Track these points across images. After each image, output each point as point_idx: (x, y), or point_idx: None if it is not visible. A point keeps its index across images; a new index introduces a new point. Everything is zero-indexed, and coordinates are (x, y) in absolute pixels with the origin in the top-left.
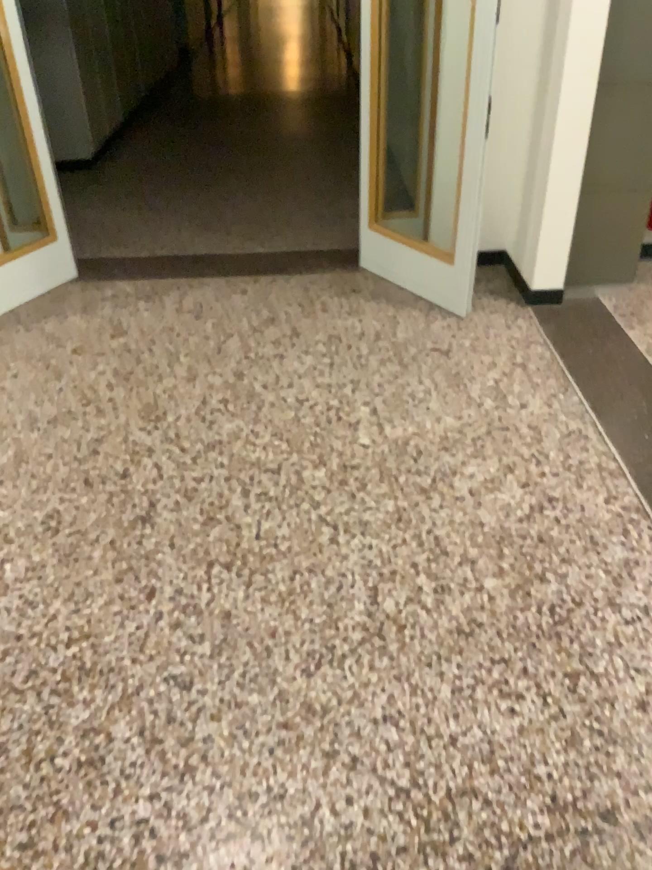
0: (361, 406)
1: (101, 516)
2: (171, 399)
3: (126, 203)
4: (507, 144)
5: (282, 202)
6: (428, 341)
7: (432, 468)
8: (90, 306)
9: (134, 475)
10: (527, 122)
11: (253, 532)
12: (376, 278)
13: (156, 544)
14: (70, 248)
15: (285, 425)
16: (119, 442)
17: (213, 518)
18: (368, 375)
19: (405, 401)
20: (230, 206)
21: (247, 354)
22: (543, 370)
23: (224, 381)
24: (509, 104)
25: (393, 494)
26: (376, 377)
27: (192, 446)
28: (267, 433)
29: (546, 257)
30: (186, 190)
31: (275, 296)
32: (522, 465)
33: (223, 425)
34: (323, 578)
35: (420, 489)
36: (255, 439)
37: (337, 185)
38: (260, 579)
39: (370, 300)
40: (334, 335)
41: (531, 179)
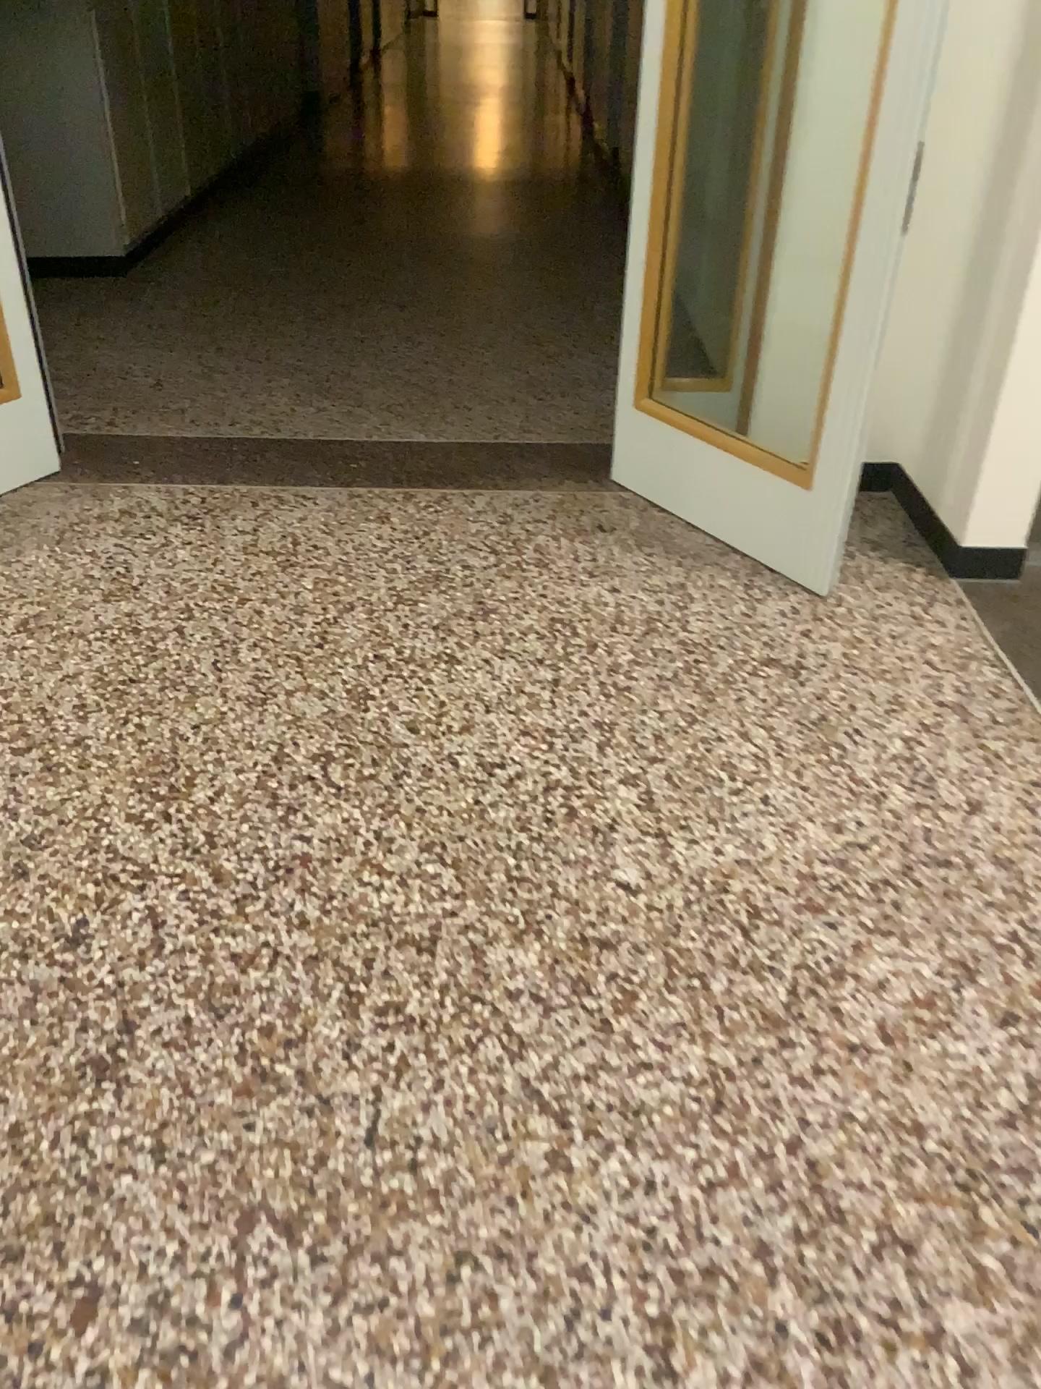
0: (620, 788)
1: (2, 1050)
2: (208, 747)
3: (173, 338)
4: (918, 256)
5: (464, 350)
6: (754, 643)
7: (785, 958)
8: (71, 531)
9: (99, 942)
10: (964, 212)
11: (362, 1120)
12: (642, 504)
13: (122, 1147)
14: (48, 414)
15: (452, 827)
16: (78, 849)
17: (268, 1074)
18: (633, 715)
19: (715, 779)
20: (367, 352)
21: (379, 652)
22: (1003, 723)
23: (327, 711)
24: (930, 176)
25: (699, 1027)
26: (649, 718)
27: (242, 869)
28: (411, 845)
29: (994, 483)
30: (289, 320)
31: (444, 531)
32: (992, 963)
33: (315, 818)
34: (532, 1278)
35: (760, 1014)
36: (383, 858)
37: (566, 326)
38: (372, 1273)
39: (632, 549)
40: (561, 618)
41: (965, 327)
